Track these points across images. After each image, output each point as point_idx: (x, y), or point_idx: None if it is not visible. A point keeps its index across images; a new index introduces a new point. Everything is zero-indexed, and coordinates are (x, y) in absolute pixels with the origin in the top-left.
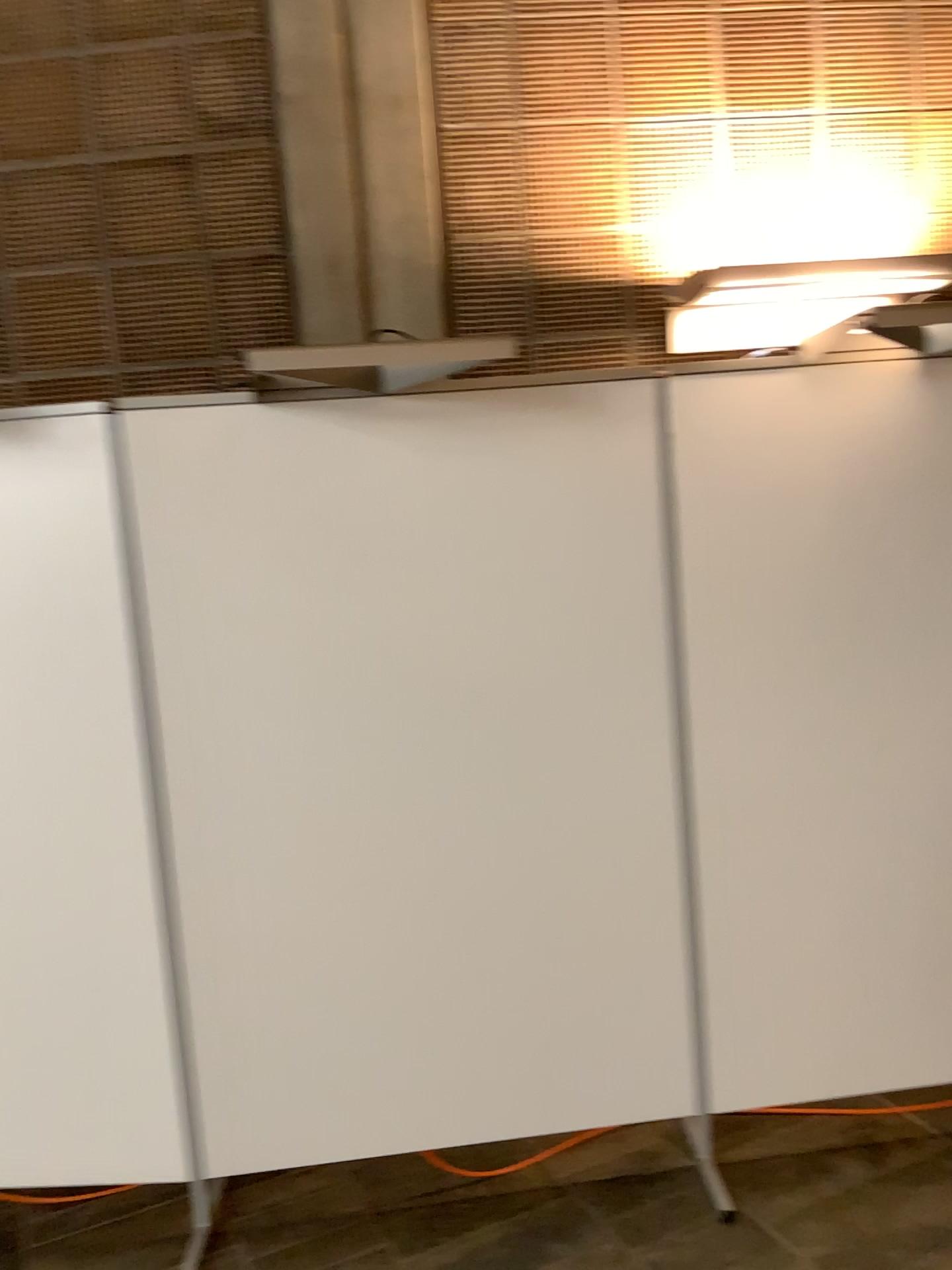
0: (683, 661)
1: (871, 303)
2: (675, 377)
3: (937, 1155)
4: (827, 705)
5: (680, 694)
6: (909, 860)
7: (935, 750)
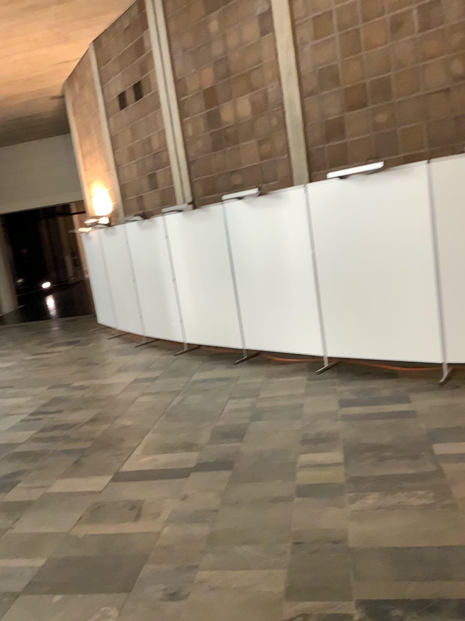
0: None
1: None
2: None
3: None
4: None
5: None
6: None
7: None
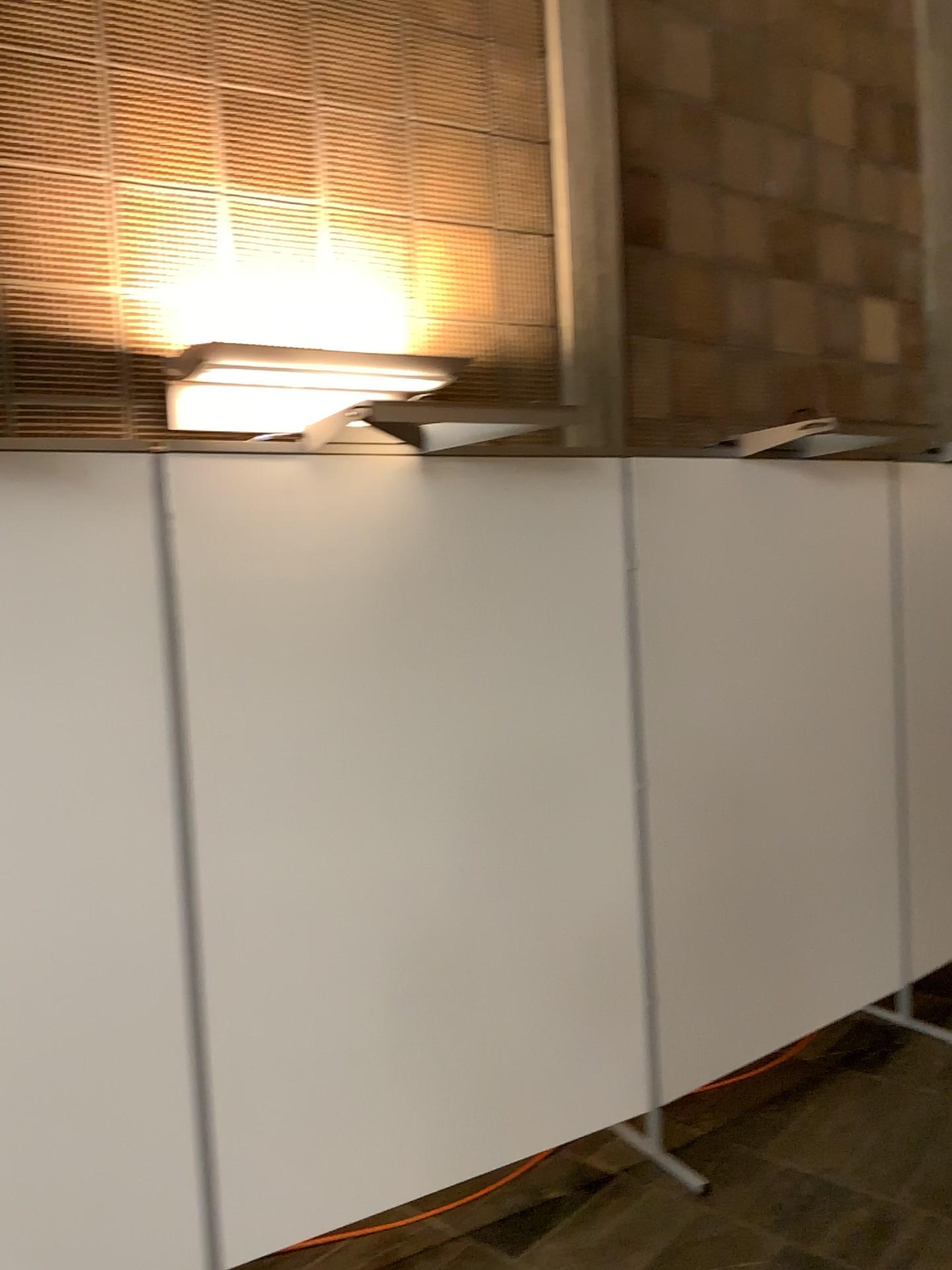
0: (182, 766)
1: (371, 399)
2: (170, 457)
3: (453, 1262)
4: (336, 804)
5: (179, 802)
6: (419, 956)
7: (441, 842)
